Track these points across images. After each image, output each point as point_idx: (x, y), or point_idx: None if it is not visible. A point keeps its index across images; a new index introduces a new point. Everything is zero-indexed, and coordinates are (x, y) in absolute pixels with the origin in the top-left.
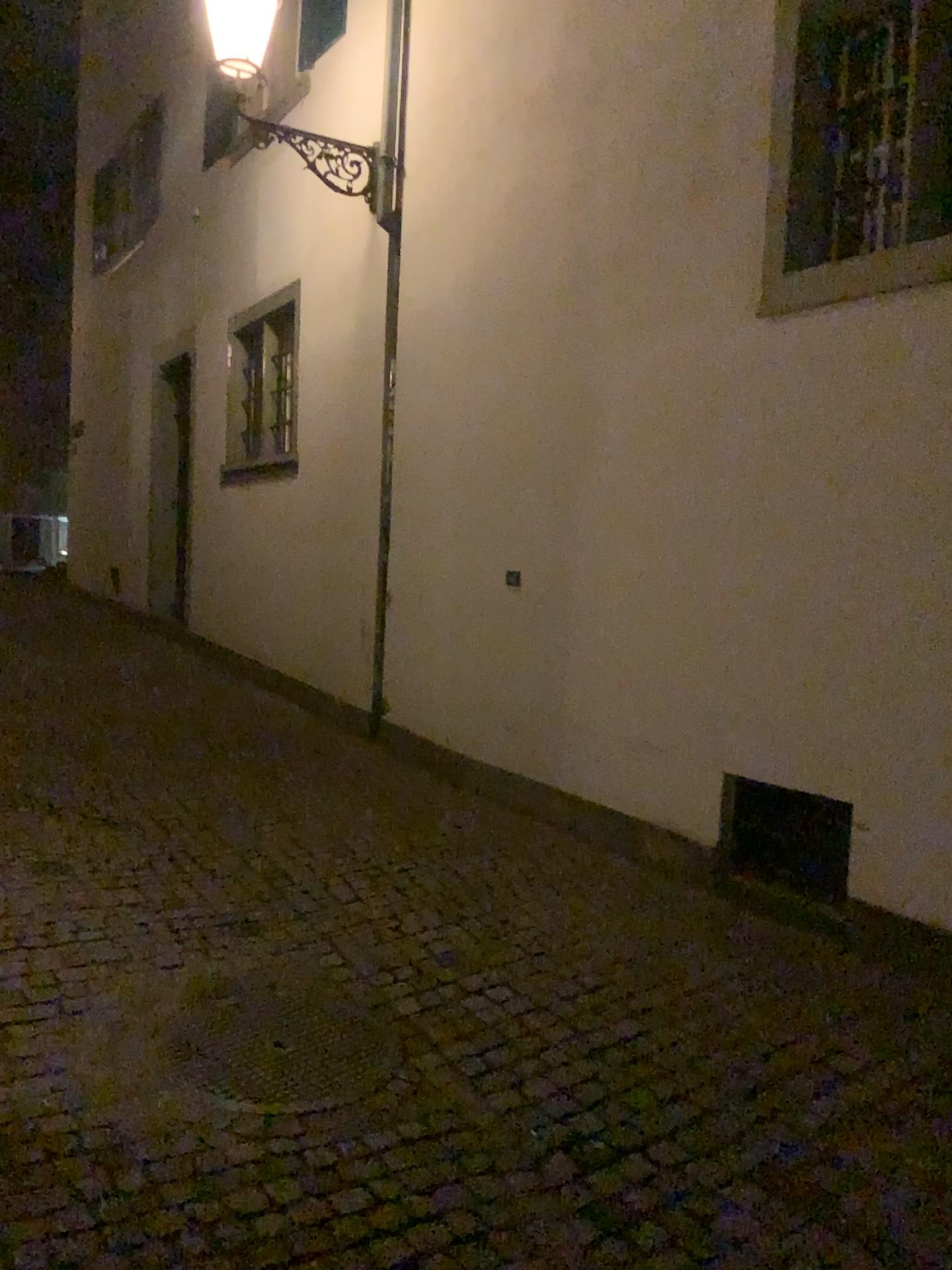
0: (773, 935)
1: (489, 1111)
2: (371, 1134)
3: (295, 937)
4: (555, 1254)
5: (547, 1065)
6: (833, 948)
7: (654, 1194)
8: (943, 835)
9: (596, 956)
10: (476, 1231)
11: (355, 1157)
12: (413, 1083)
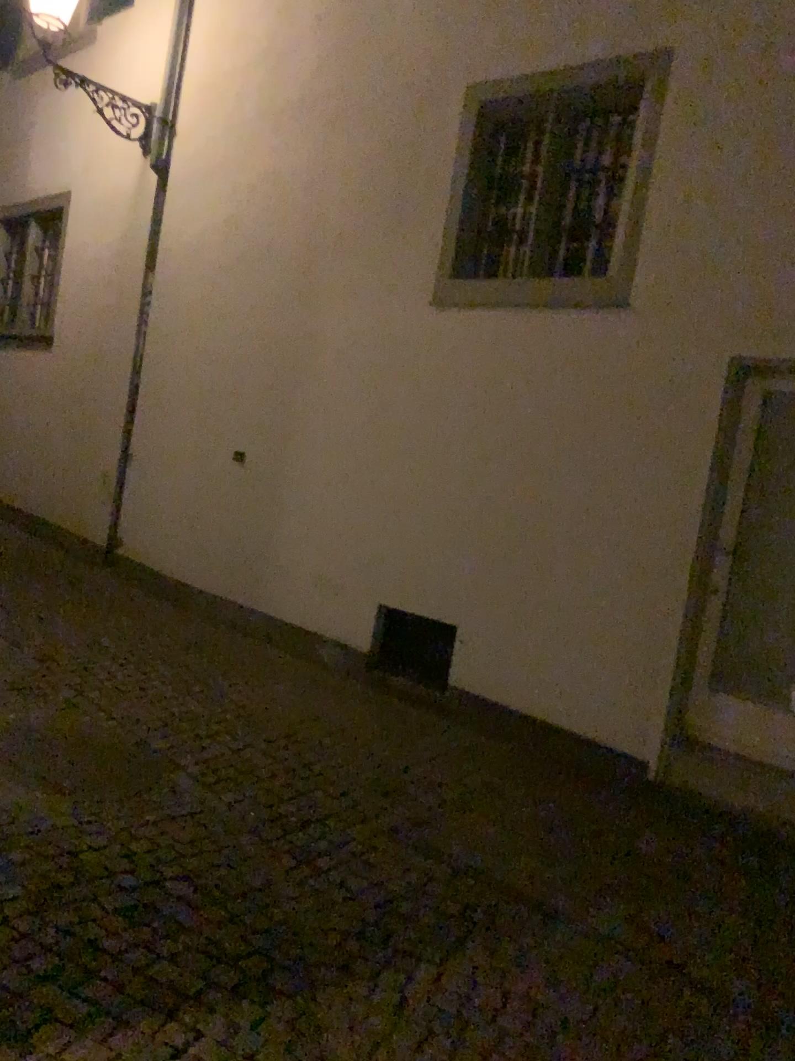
0: (401, 710)
1: (224, 802)
2: (148, 812)
3: (71, 699)
4: (272, 870)
5: (258, 778)
6: (438, 717)
7: (329, 843)
8: (511, 647)
9: (287, 719)
10: (224, 859)
11: (141, 823)
12: (171, 787)
